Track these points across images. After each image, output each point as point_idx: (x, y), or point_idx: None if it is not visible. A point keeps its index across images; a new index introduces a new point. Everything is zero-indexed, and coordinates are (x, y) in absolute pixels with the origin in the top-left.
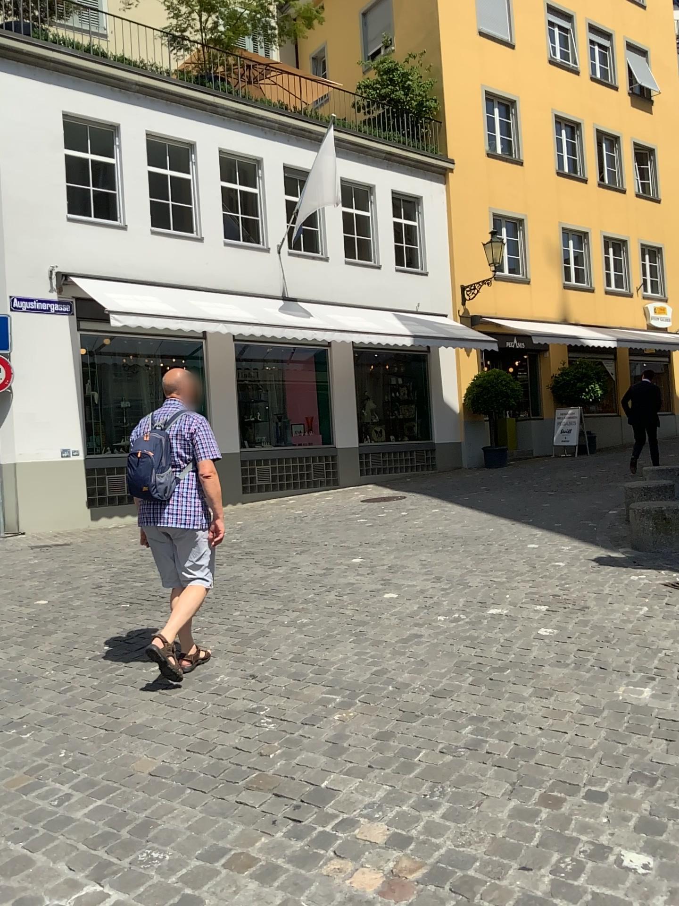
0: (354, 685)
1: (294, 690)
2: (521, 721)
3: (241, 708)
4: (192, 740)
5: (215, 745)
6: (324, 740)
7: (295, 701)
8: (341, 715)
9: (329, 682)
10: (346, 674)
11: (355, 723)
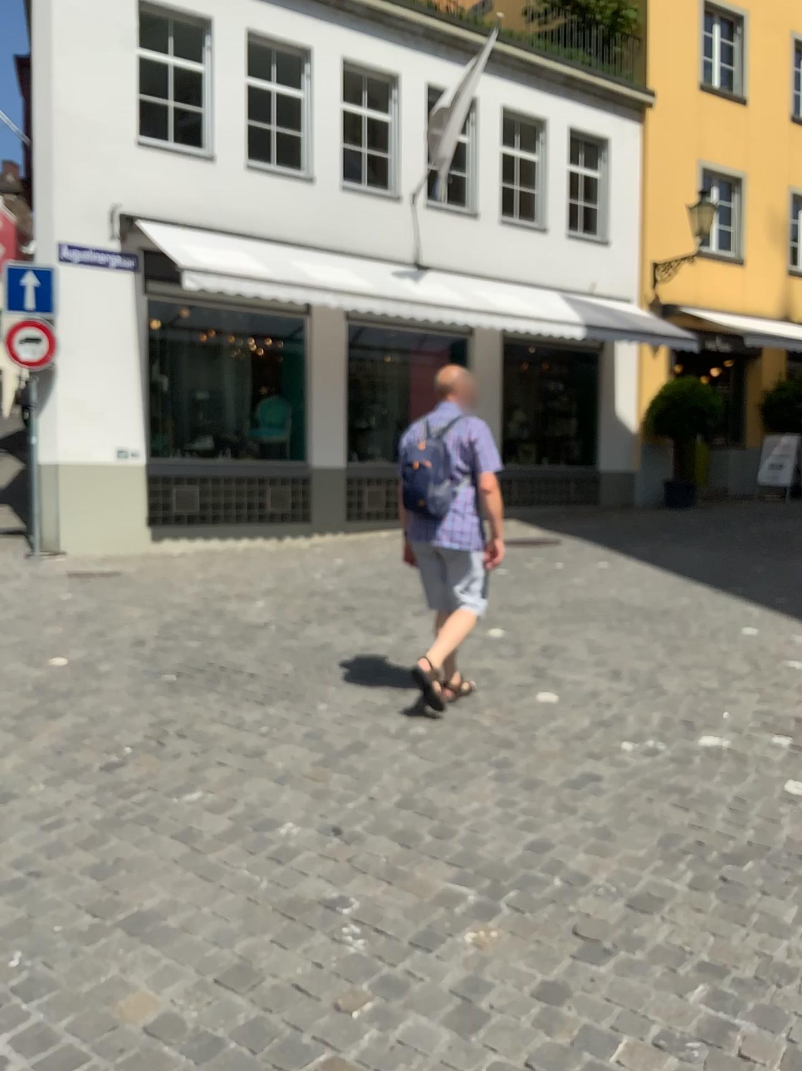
0: (497, 870)
1: (400, 872)
2: (794, 990)
3: (312, 898)
4: (224, 963)
5: (262, 978)
6: (446, 992)
7: (400, 895)
8: (476, 936)
9: (456, 859)
10: (484, 846)
11: (500, 958)
